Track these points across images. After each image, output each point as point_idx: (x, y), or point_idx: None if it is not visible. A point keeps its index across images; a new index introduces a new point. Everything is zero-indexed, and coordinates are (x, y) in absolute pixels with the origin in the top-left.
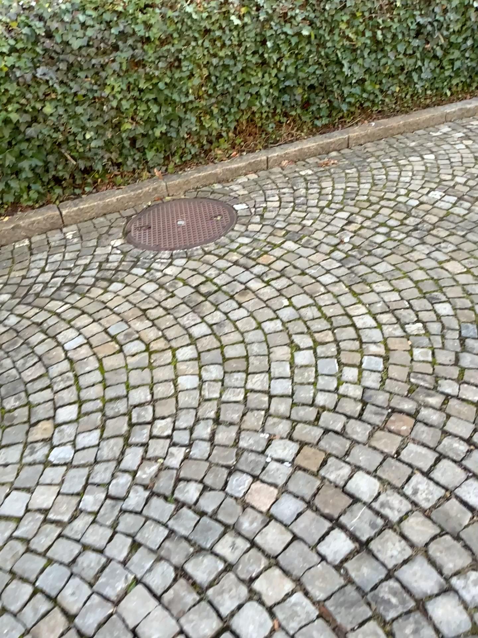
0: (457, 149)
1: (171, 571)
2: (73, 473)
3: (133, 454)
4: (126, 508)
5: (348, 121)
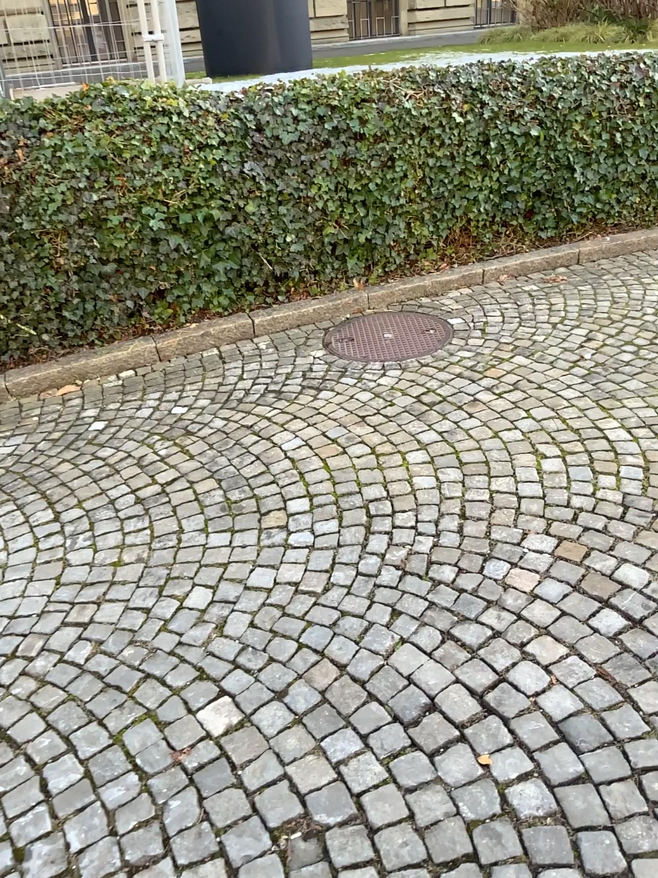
0: None
1: (438, 634)
2: (316, 555)
3: (378, 541)
4: (380, 584)
5: (575, 234)
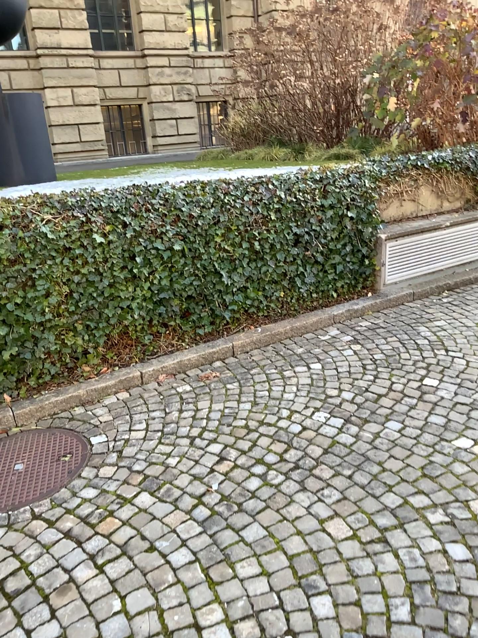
0: (347, 356)
1: None
2: None
3: None
4: None
5: (235, 326)
